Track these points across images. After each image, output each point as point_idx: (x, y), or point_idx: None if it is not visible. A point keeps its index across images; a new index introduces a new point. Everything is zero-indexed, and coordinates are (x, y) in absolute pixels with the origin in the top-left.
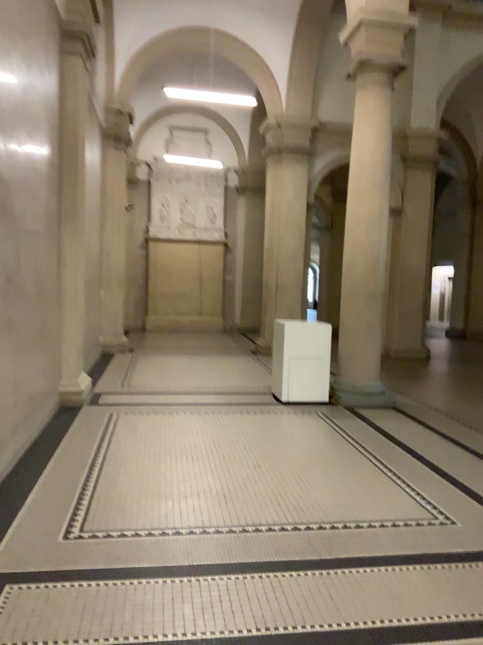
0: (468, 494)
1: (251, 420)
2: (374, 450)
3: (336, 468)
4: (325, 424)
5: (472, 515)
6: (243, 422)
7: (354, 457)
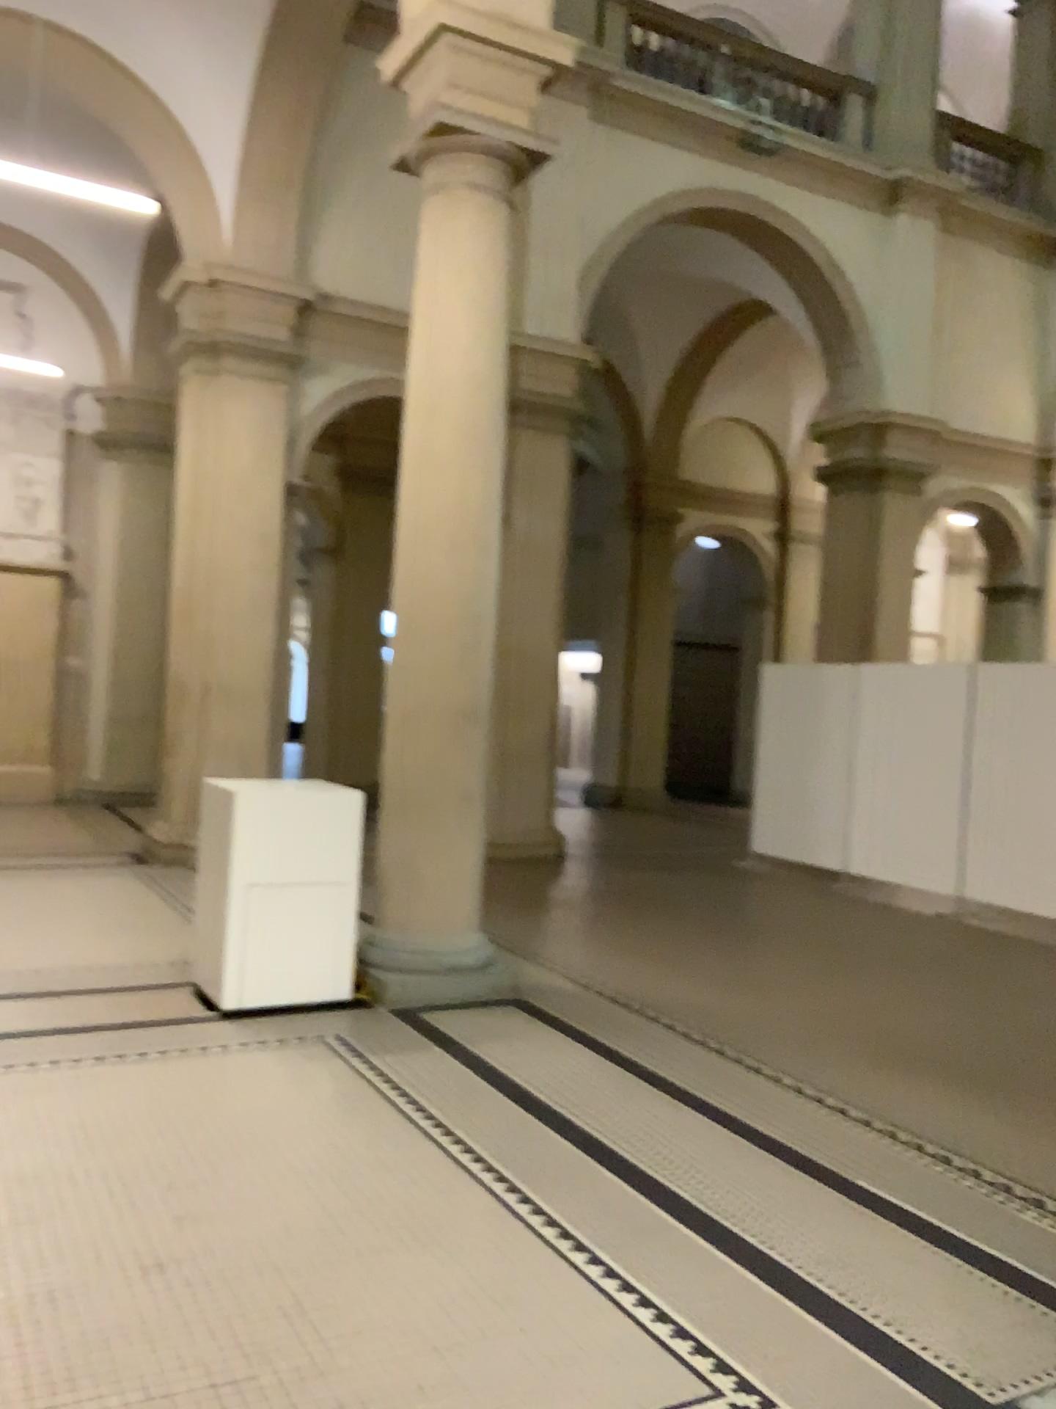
0: (779, 1289)
1: (135, 1086)
2: (498, 1158)
3: (401, 1241)
4: (353, 1082)
5: (813, 1372)
6: (110, 1098)
7: (449, 1194)
